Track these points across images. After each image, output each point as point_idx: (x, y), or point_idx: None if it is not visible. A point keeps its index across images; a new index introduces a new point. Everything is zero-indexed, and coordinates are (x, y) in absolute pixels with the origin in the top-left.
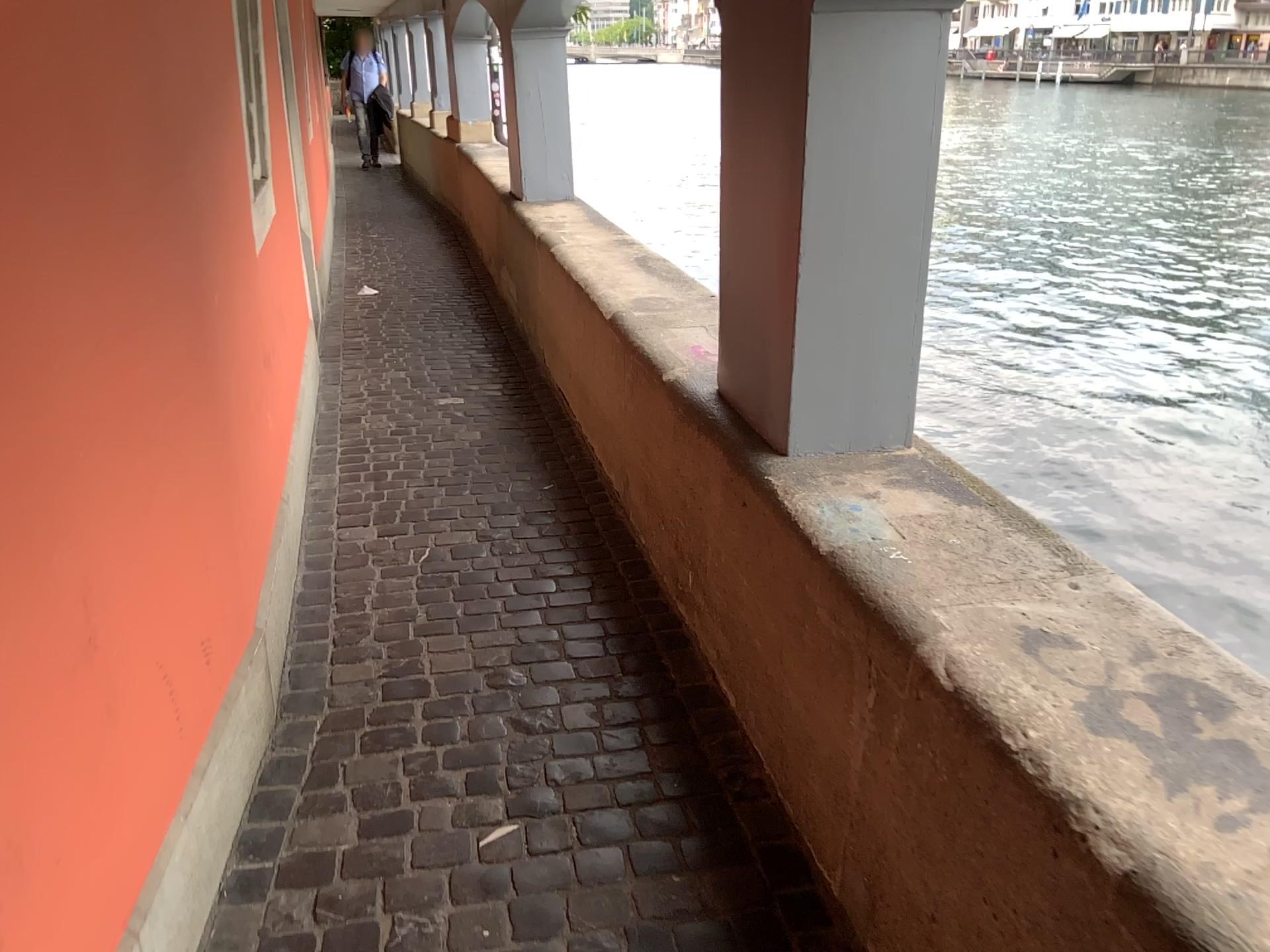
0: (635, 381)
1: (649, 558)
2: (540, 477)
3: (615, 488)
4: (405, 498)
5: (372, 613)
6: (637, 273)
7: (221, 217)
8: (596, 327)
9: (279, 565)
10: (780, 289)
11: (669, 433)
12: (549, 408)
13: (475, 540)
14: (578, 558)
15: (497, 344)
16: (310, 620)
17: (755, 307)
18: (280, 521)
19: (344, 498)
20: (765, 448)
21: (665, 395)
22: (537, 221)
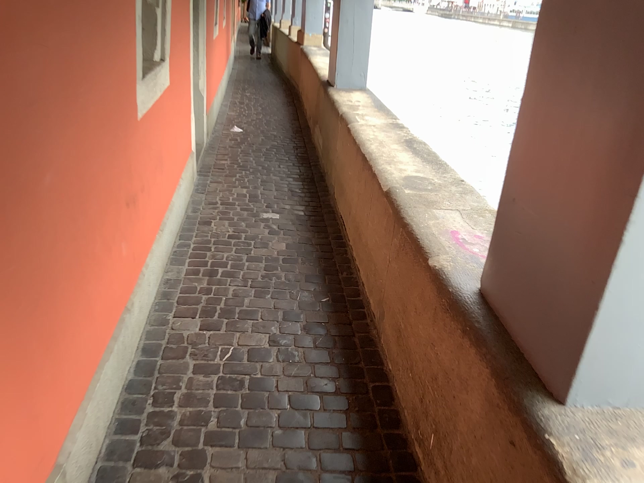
0: (403, 252)
1: (394, 387)
2: (321, 290)
3: (373, 314)
4: (225, 297)
5: (177, 413)
6: (407, 154)
7: (57, 102)
8: (375, 194)
9: (104, 376)
10: (589, 247)
11: (430, 313)
12: (333, 231)
13: (267, 346)
14: (340, 375)
15: (307, 176)
16: (127, 414)
17: (547, 249)
18: (113, 337)
19: (184, 291)
20: (538, 388)
21: (430, 280)
22: (342, 103)
